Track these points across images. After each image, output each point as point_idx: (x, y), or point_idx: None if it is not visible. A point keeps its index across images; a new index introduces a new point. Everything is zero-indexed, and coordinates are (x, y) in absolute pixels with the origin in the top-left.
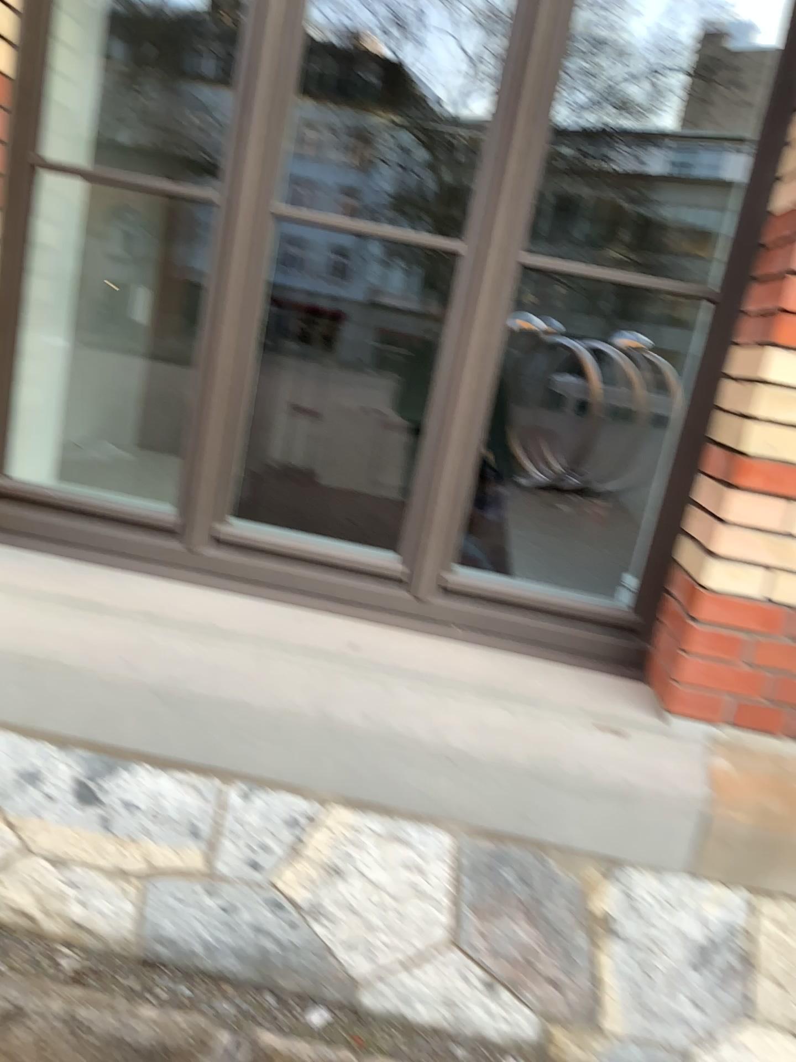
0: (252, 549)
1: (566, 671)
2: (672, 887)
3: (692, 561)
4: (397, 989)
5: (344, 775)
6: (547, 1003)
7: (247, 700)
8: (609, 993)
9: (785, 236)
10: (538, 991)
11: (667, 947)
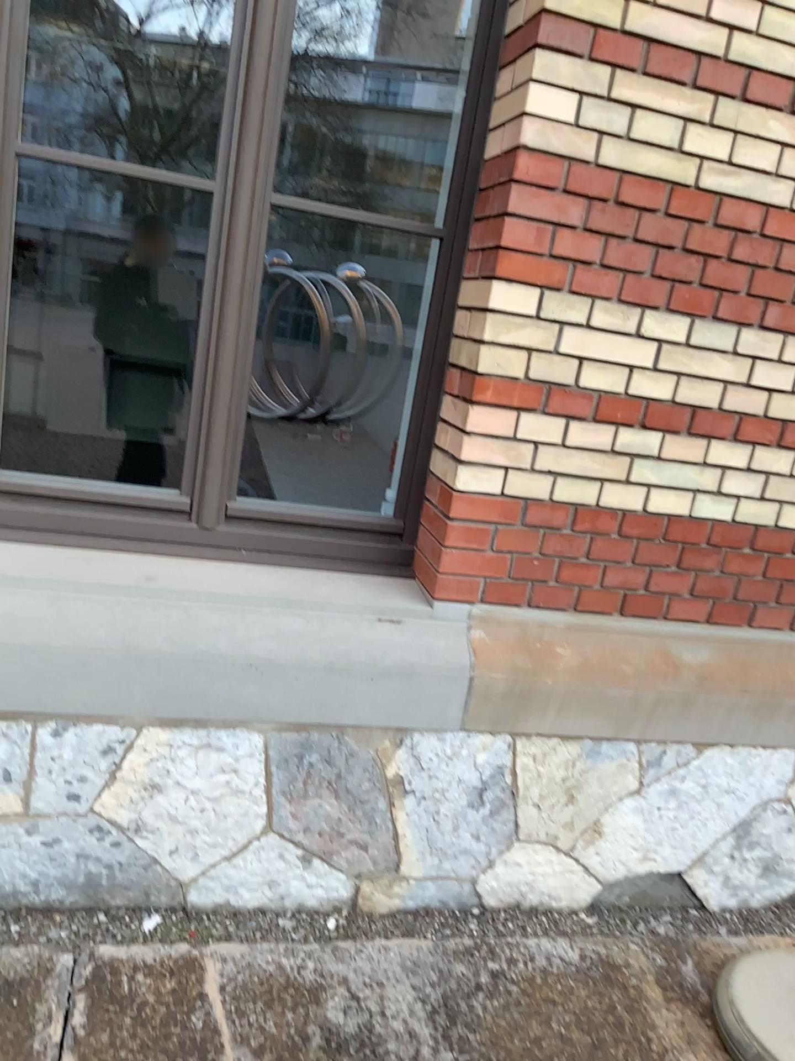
0: (29, 496)
1: (347, 577)
2: (452, 745)
3: (447, 469)
4: (223, 882)
5: (155, 697)
6: (357, 865)
7: (50, 641)
8: (407, 844)
9: (502, 182)
10: (348, 855)
11: (452, 796)
